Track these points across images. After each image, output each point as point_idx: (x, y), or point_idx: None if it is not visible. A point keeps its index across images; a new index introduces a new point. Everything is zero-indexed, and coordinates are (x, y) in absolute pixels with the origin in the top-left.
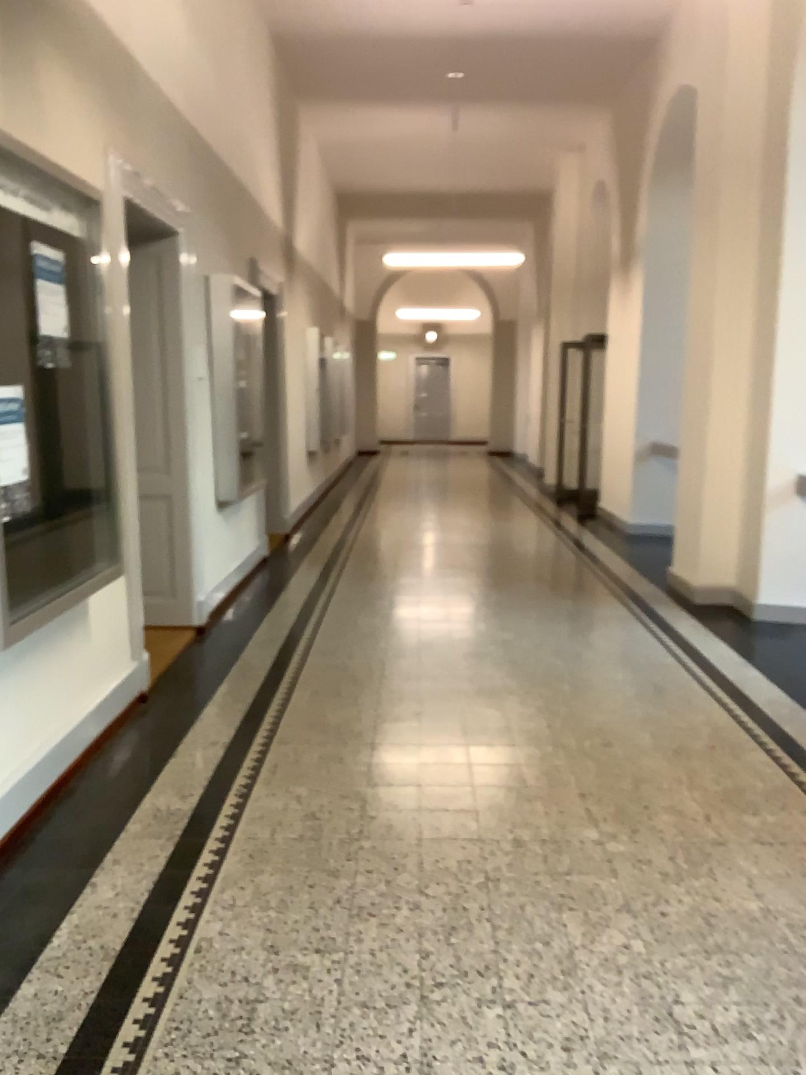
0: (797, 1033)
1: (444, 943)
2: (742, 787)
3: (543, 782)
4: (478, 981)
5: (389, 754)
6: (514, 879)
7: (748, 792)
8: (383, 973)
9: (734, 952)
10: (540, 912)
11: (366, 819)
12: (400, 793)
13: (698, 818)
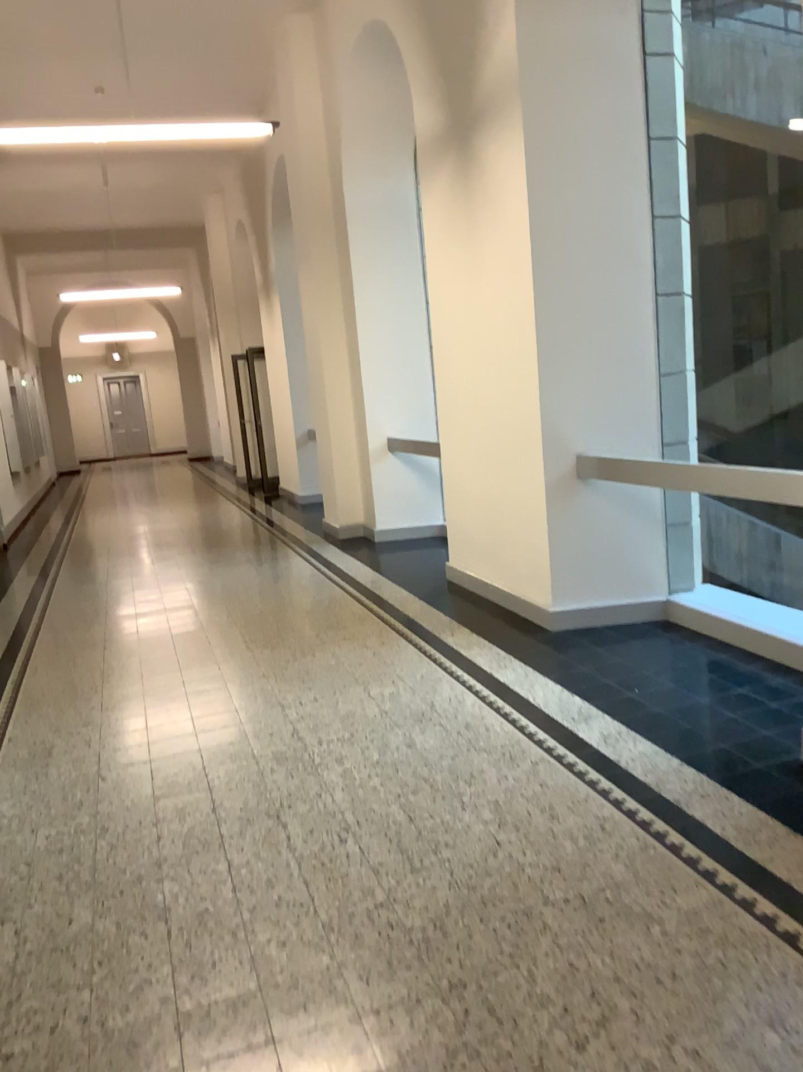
0: (340, 697)
1: (158, 708)
2: (341, 621)
3: (219, 640)
4: (178, 716)
5: (116, 648)
6: (199, 679)
7: (343, 622)
8: (124, 724)
9: (316, 679)
10: (213, 687)
11: (104, 676)
12: (127, 663)
13: (311, 637)
